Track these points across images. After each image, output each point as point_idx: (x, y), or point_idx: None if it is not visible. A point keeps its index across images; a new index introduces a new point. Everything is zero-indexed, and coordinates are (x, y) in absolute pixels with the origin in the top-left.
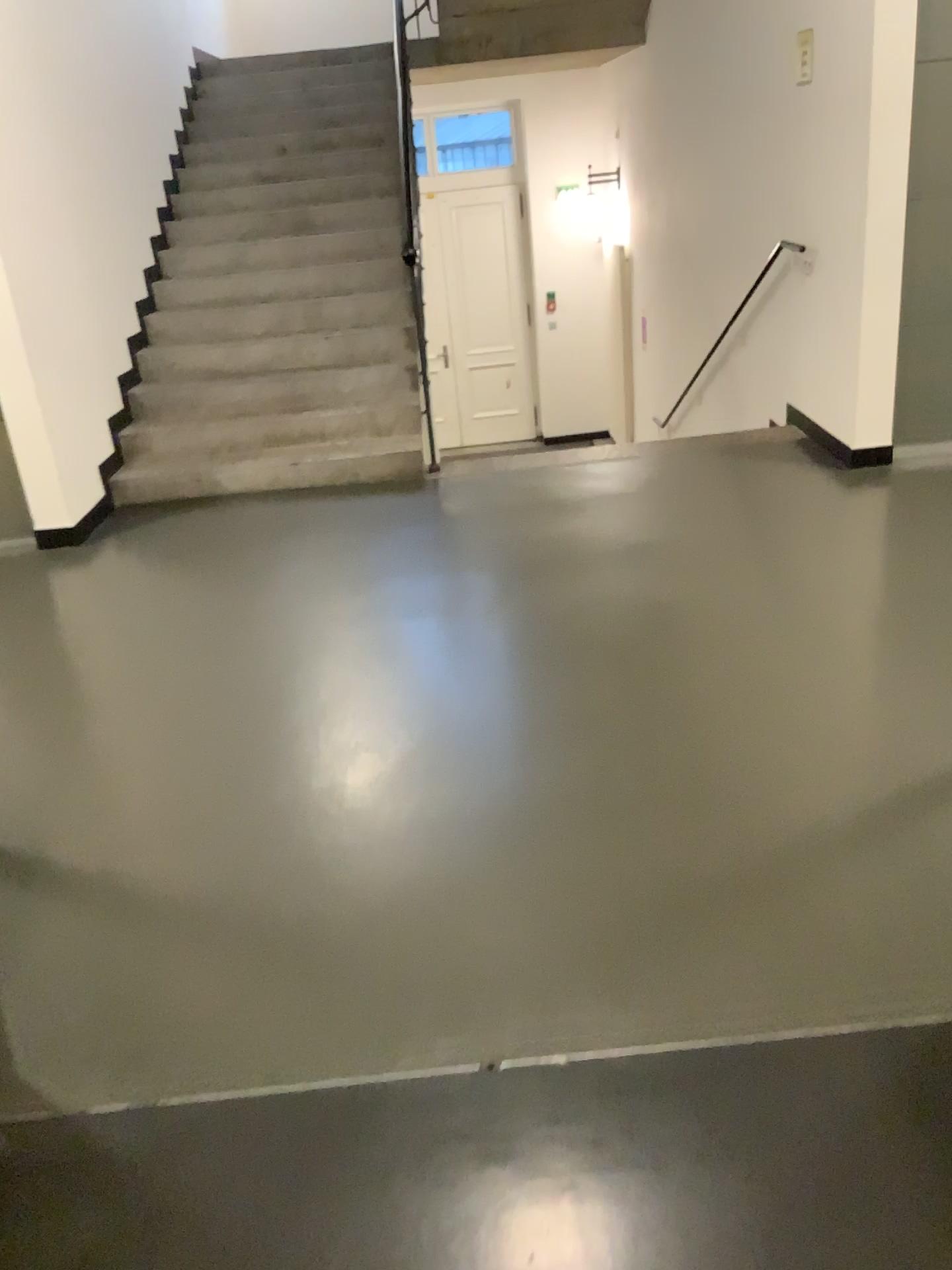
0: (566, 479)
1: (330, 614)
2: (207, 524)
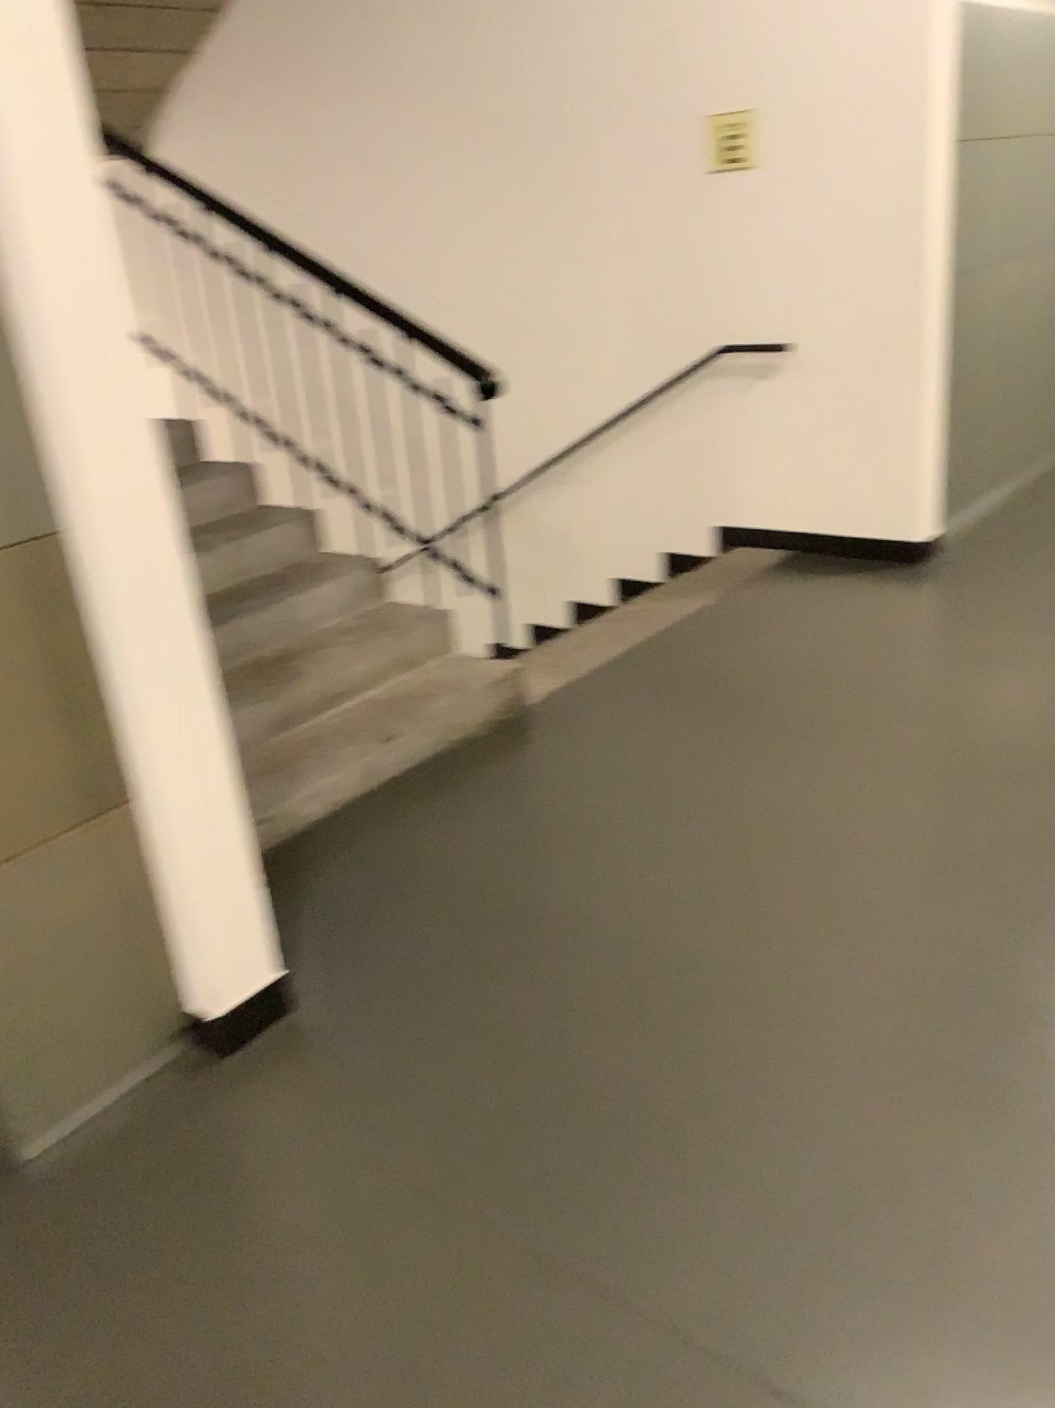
0: (689, 653)
1: (994, 883)
2: (394, 883)
